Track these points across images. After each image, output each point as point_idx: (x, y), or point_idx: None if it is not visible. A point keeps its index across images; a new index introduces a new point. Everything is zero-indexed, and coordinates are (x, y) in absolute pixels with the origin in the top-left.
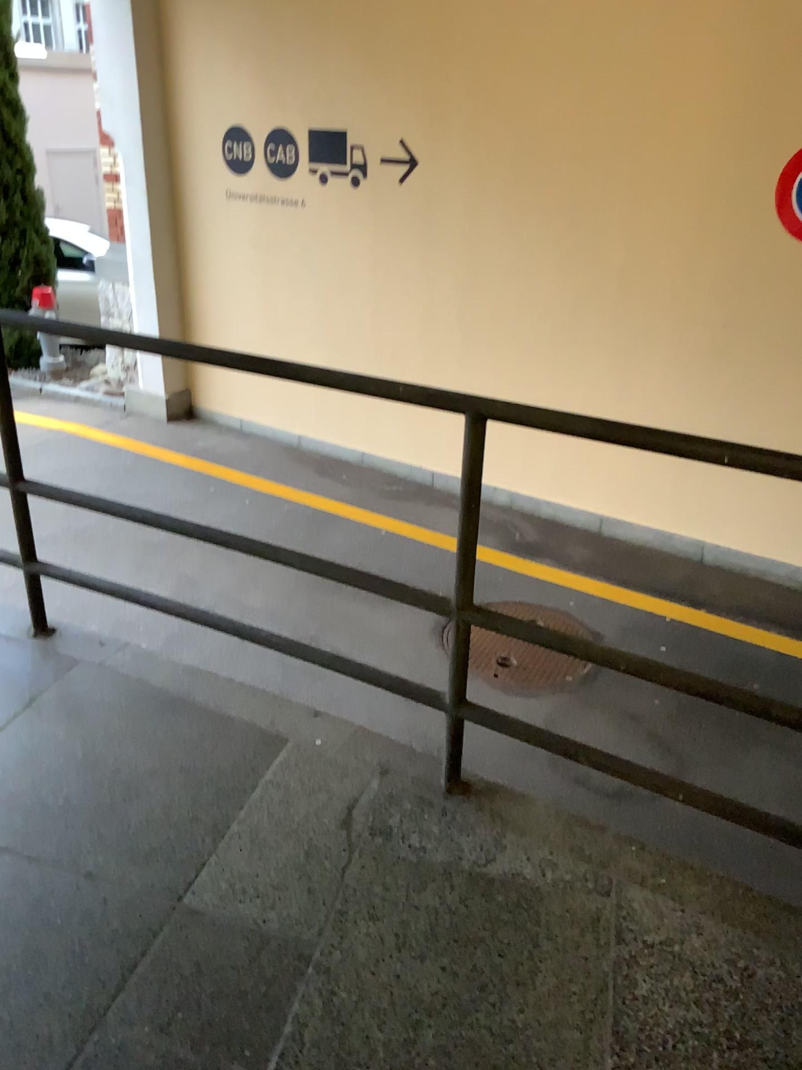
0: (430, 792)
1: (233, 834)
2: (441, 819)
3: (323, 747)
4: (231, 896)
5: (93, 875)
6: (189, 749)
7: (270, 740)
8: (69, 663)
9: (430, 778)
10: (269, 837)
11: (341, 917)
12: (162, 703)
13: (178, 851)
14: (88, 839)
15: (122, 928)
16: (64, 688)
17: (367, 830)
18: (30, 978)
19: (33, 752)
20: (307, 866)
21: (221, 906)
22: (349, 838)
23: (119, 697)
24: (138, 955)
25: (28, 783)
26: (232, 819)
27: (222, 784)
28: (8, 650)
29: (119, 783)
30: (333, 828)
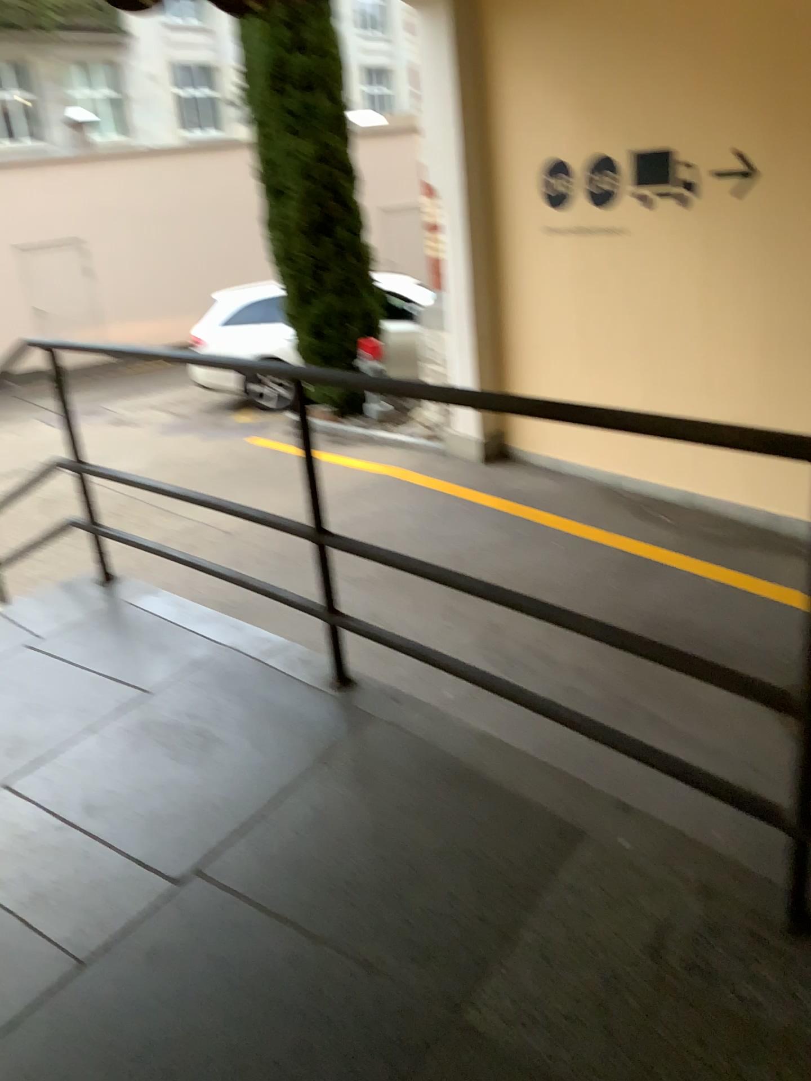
0: (759, 925)
1: (520, 942)
2: (775, 964)
3: (628, 848)
4: (514, 1020)
5: (370, 967)
6: (478, 833)
7: (566, 832)
8: (364, 722)
9: (761, 906)
10: (560, 952)
11: (643, 1074)
12: (452, 775)
13: (459, 953)
14: (368, 923)
15: (395, 1037)
16: (357, 749)
17: (678, 963)
18: (299, 1077)
19: (322, 817)
20: (603, 998)
21: (503, 1030)
22: (655, 970)
23: (410, 764)
24: (410, 1075)
25: (315, 851)
26: (520, 924)
27: (512, 879)
28: (309, 703)
29: (403, 862)
30: (636, 954)
